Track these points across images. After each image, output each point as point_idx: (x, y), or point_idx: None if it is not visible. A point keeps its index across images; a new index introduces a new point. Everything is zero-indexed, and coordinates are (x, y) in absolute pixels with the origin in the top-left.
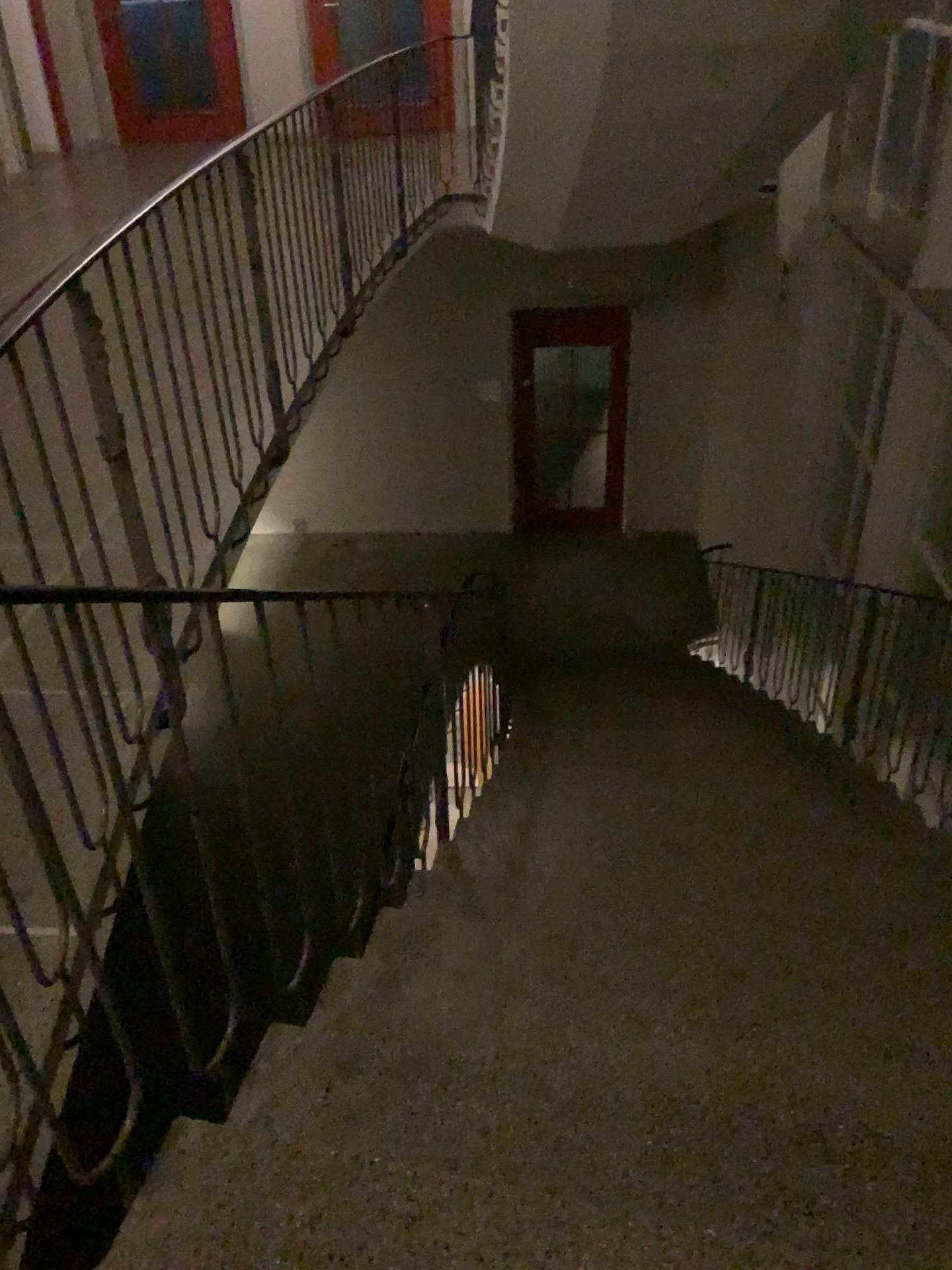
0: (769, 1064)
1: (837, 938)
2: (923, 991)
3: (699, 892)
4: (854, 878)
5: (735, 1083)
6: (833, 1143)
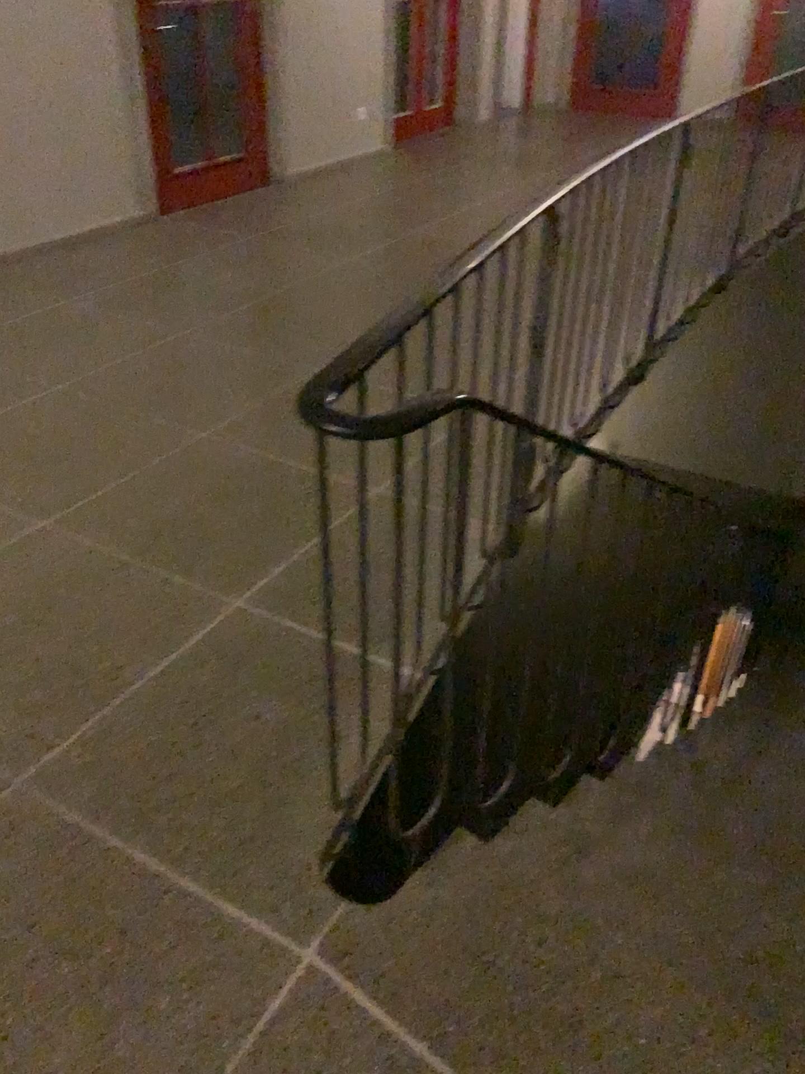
0: None
1: None
2: None
3: None
4: None
5: None
6: None
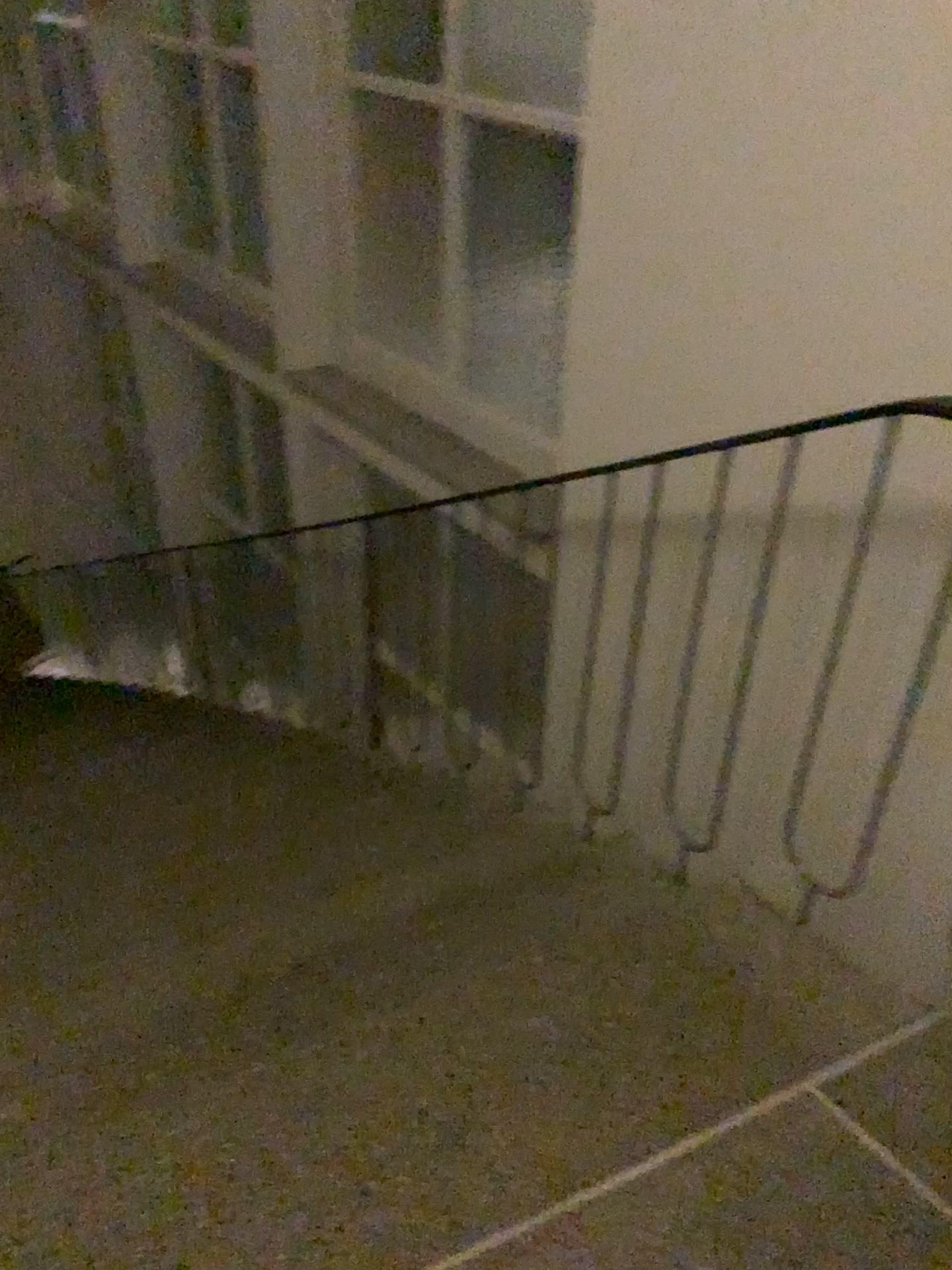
0: (260, 945)
1: (270, 839)
2: (350, 842)
3: (138, 861)
4: (263, 791)
5: (240, 970)
6: (333, 966)
